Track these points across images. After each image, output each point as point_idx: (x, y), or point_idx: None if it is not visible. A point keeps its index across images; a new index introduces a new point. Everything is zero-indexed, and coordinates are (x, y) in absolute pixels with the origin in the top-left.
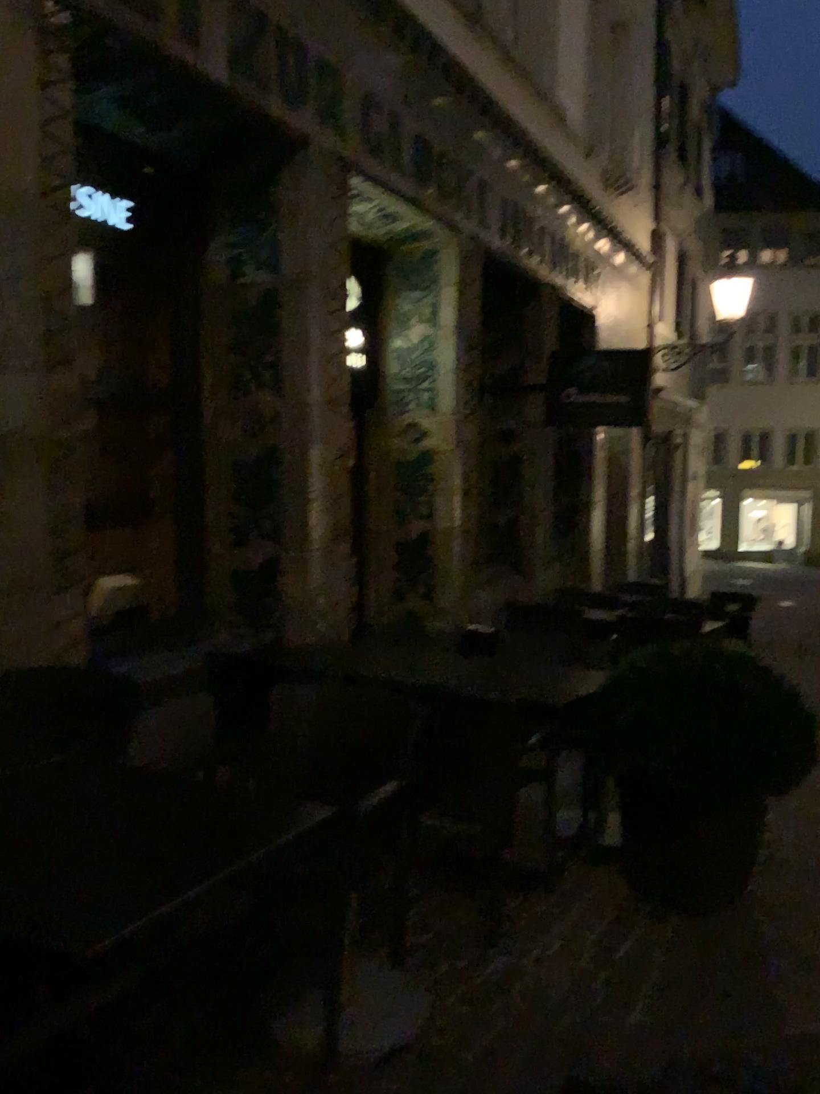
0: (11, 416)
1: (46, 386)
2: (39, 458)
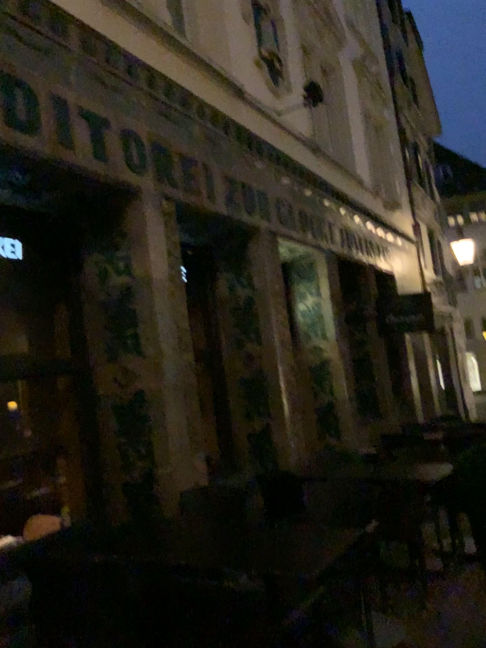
0: (168, 376)
1: (179, 360)
2: (180, 392)
